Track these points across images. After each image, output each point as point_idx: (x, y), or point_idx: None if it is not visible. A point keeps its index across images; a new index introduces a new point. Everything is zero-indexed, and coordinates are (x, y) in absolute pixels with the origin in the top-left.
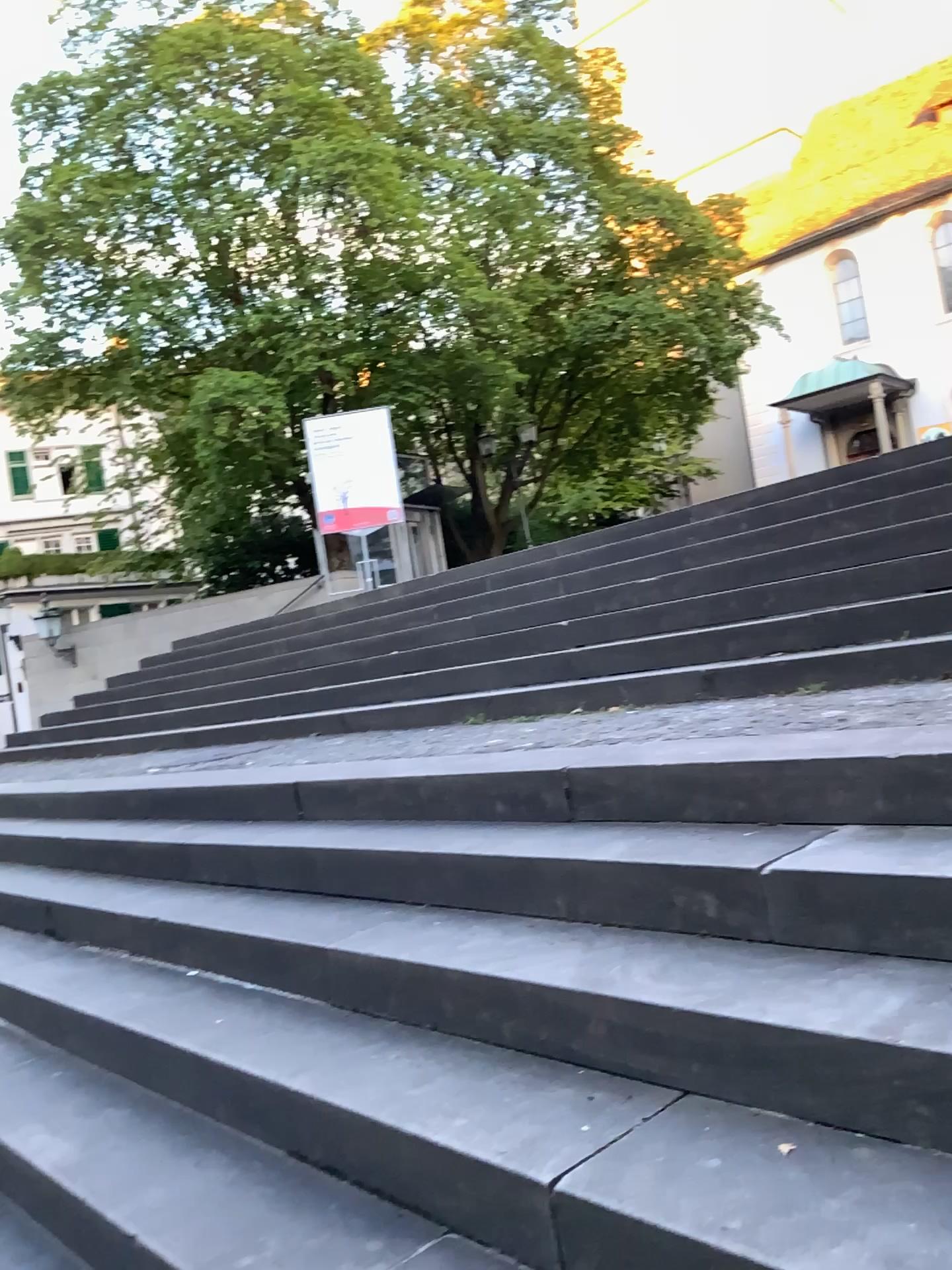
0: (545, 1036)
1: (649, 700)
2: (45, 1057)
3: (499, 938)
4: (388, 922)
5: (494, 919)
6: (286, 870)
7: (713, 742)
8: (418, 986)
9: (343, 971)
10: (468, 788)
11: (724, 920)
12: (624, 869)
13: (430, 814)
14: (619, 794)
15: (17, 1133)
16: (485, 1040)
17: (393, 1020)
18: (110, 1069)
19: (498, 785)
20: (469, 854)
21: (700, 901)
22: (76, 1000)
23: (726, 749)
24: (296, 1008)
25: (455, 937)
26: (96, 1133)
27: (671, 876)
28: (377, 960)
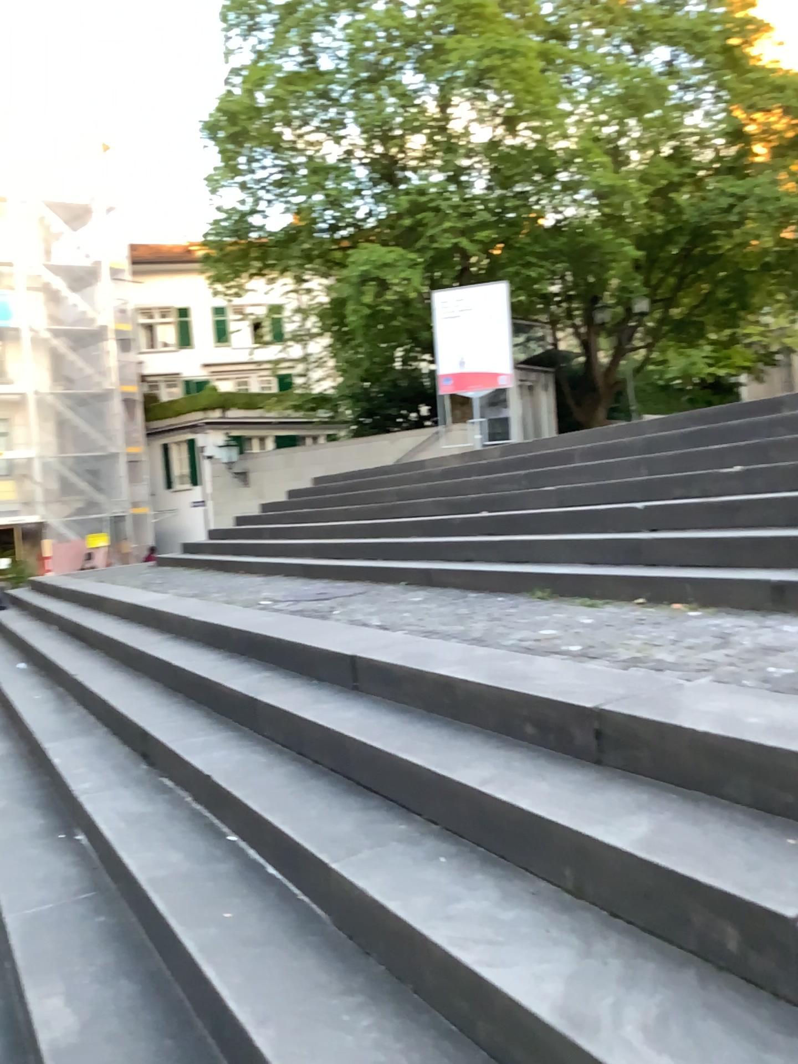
0: (520, 1057)
1: (712, 603)
2: (95, 898)
3: (495, 904)
4: (397, 843)
5: (497, 871)
6: (327, 749)
7: (765, 701)
8: (403, 944)
9: (342, 895)
10: (500, 703)
11: (747, 967)
12: (637, 865)
13: (462, 721)
14: (651, 750)
15: (40, 989)
16: (461, 1030)
17: (378, 968)
18: (138, 931)
19: (529, 707)
20: (483, 790)
21: (719, 935)
22: (126, 849)
23: (779, 721)
24: (296, 920)
25: (453, 886)
26: (98, 1012)
27: (688, 893)
28: (369, 900)
